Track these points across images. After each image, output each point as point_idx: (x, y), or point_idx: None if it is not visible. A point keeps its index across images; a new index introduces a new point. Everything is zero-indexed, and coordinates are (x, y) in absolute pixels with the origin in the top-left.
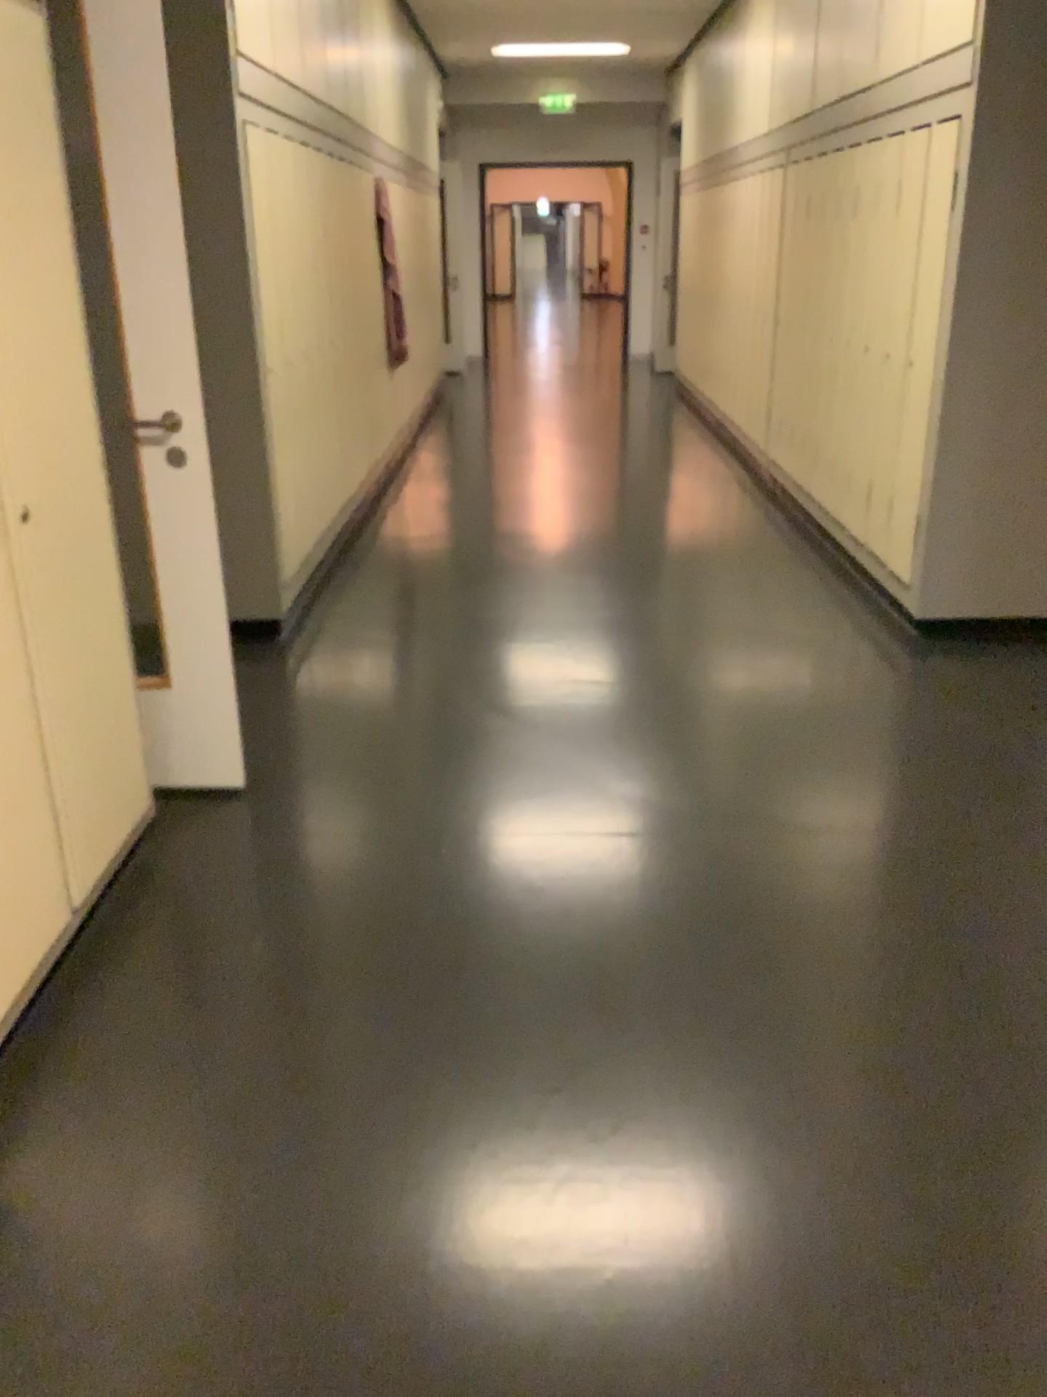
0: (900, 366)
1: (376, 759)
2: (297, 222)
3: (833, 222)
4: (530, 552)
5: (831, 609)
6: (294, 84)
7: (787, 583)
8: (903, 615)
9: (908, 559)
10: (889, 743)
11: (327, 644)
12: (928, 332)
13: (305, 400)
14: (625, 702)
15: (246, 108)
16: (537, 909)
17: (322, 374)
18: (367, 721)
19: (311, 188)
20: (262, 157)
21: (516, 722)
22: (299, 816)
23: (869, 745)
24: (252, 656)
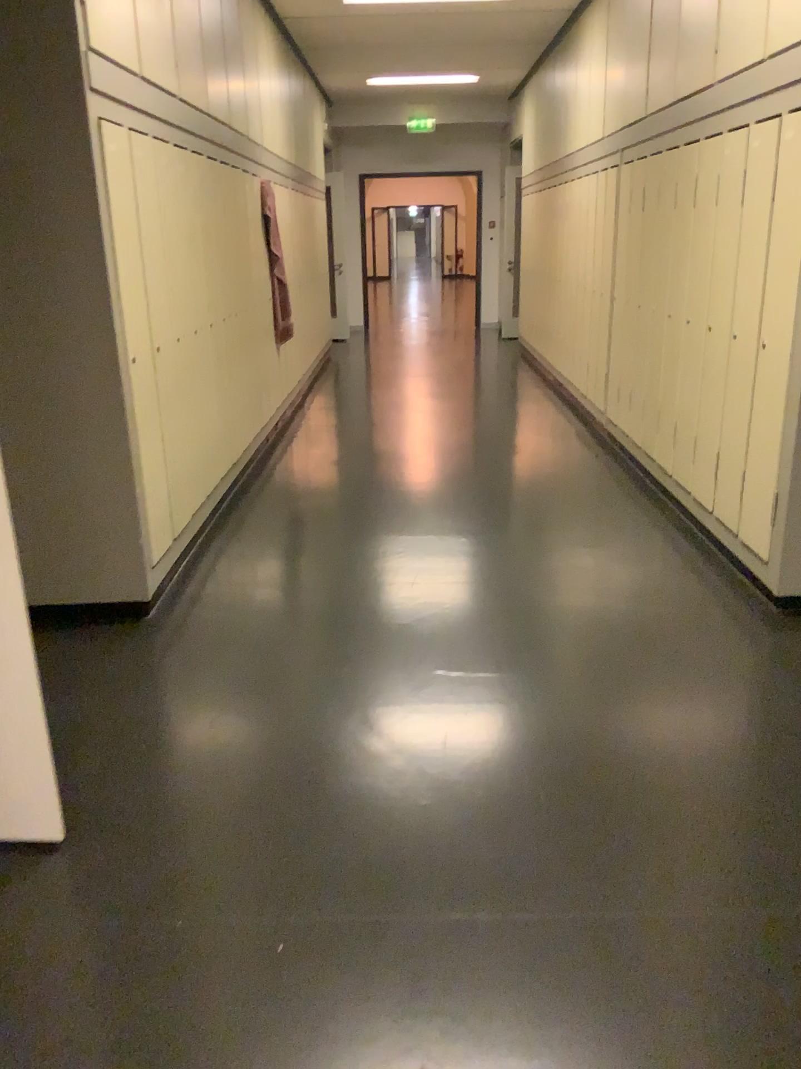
0: (751, 347)
1: (221, 792)
2: (167, 216)
3: (673, 212)
4: (397, 516)
5: (687, 580)
6: (162, 86)
7: (641, 550)
8: (759, 587)
9: (768, 538)
10: (781, 764)
11: (191, 629)
12: (786, 316)
13: (177, 385)
14: (491, 704)
15: (106, 105)
16: (393, 1066)
17: (197, 358)
18: (218, 734)
19: (185, 185)
20: (125, 154)
21: (376, 734)
22: (120, 888)
23: (760, 767)
24: (114, 646)
